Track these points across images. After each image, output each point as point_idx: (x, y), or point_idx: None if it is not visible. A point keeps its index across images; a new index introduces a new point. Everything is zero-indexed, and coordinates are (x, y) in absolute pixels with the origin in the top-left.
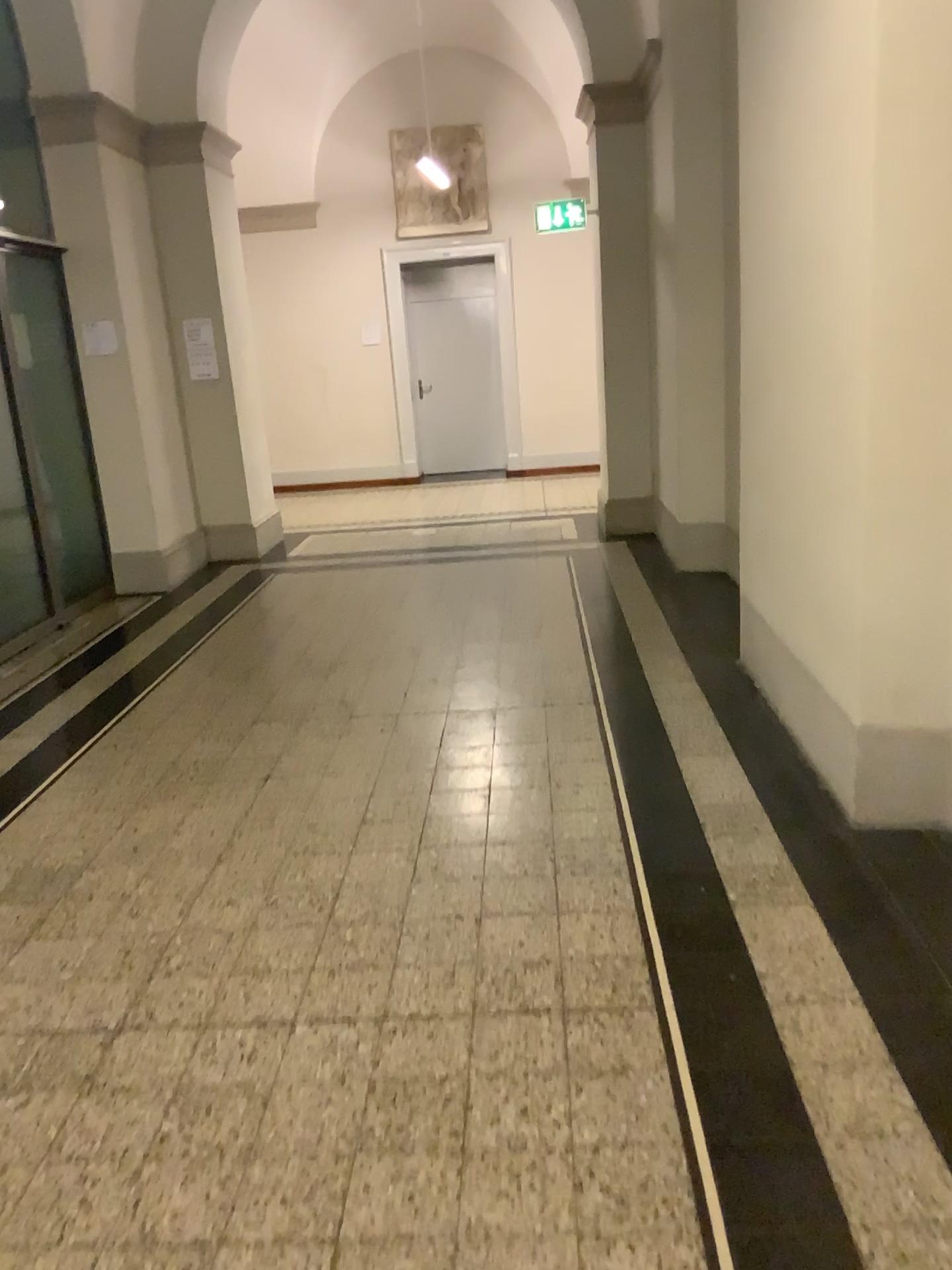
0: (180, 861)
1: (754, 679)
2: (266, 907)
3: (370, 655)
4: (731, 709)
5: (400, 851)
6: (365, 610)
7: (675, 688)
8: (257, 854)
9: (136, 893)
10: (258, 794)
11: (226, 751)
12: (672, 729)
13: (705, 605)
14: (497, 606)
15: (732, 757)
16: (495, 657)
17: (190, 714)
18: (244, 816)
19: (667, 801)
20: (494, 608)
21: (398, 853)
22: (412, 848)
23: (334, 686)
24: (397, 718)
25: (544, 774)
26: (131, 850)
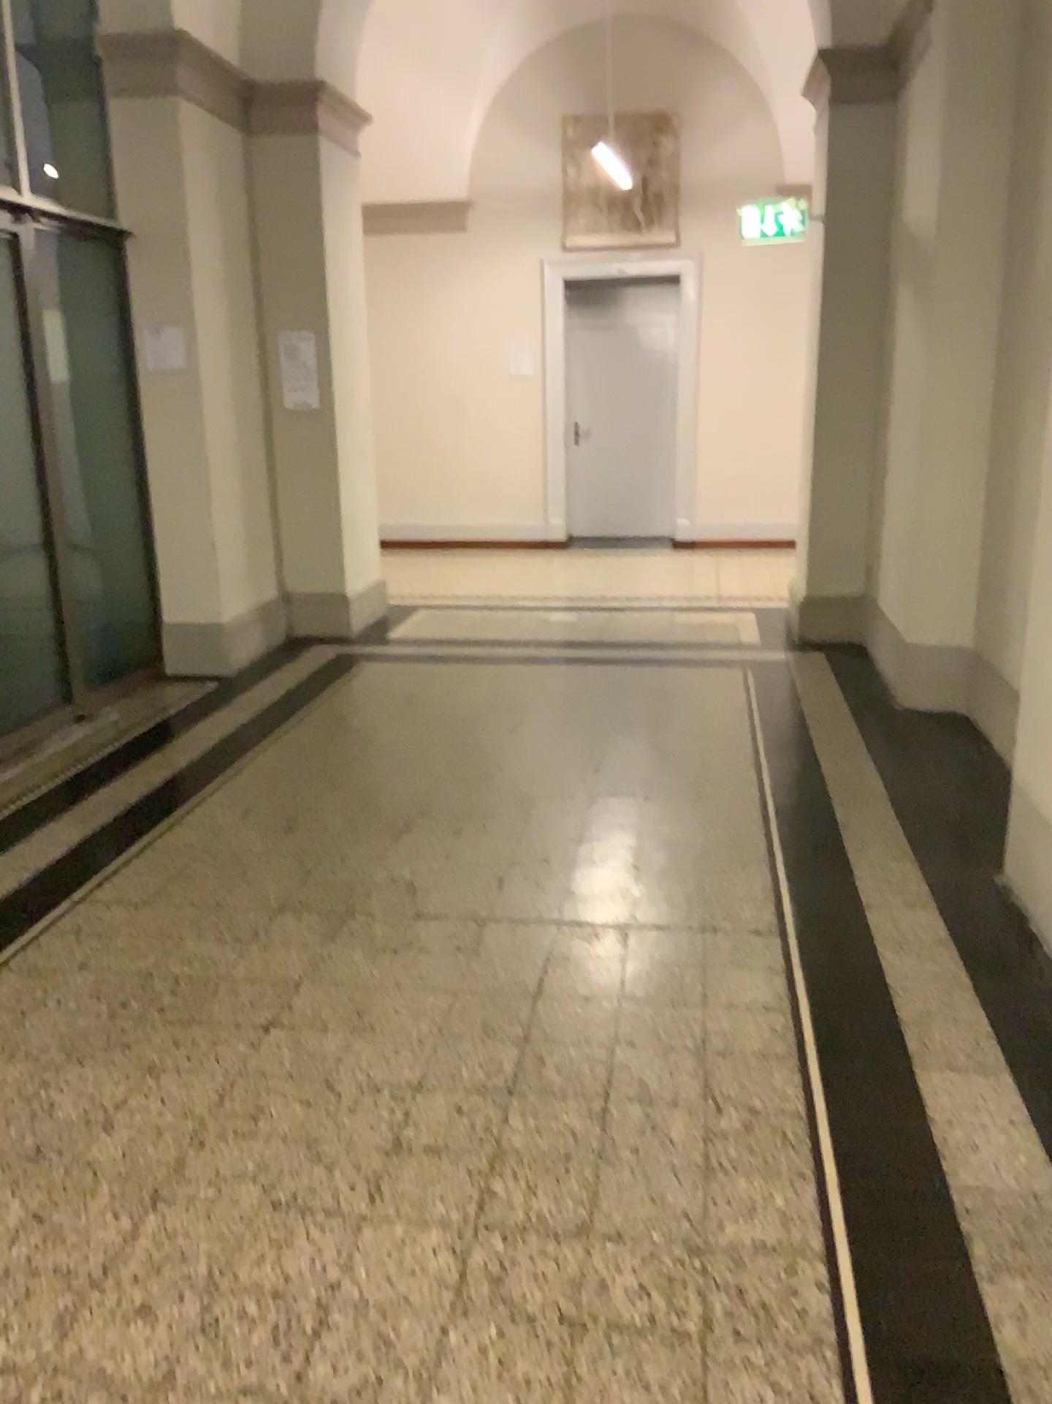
0: (95, 1194)
1: (1029, 922)
2: (200, 1335)
3: (464, 807)
4: (995, 975)
5: (447, 1225)
6: (469, 732)
7: (904, 919)
8: (216, 1198)
9: (3, 1265)
10: (251, 1059)
11: (228, 961)
12: (901, 1006)
13: (939, 770)
14: (647, 742)
15: (1005, 1080)
16: (637, 830)
17: (196, 885)
18: (219, 1104)
19: (899, 1167)
20: (642, 745)
21: (442, 1233)
22: (466, 1223)
23: (405, 856)
24: (484, 927)
25: (696, 1076)
26: (29, 1157)
